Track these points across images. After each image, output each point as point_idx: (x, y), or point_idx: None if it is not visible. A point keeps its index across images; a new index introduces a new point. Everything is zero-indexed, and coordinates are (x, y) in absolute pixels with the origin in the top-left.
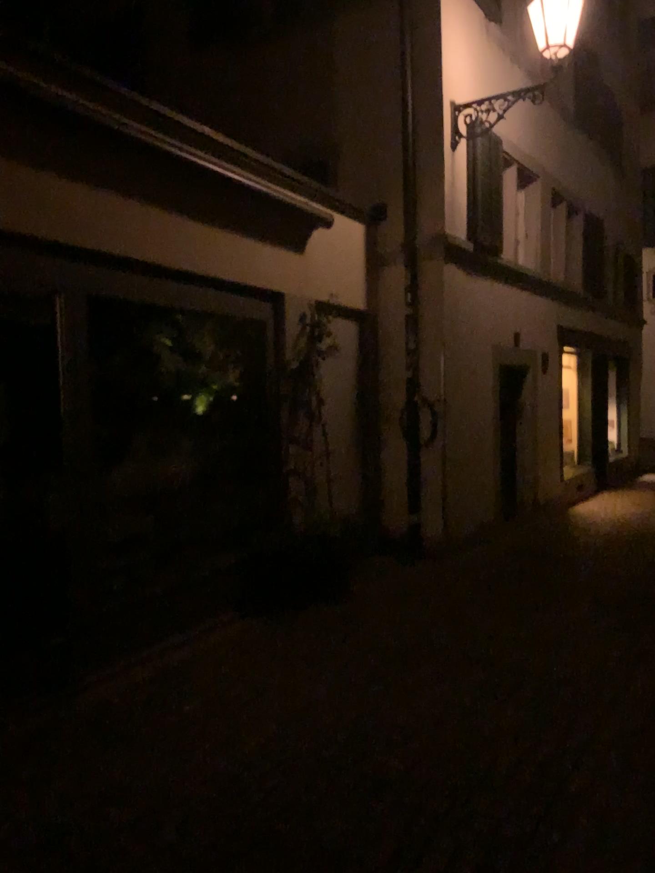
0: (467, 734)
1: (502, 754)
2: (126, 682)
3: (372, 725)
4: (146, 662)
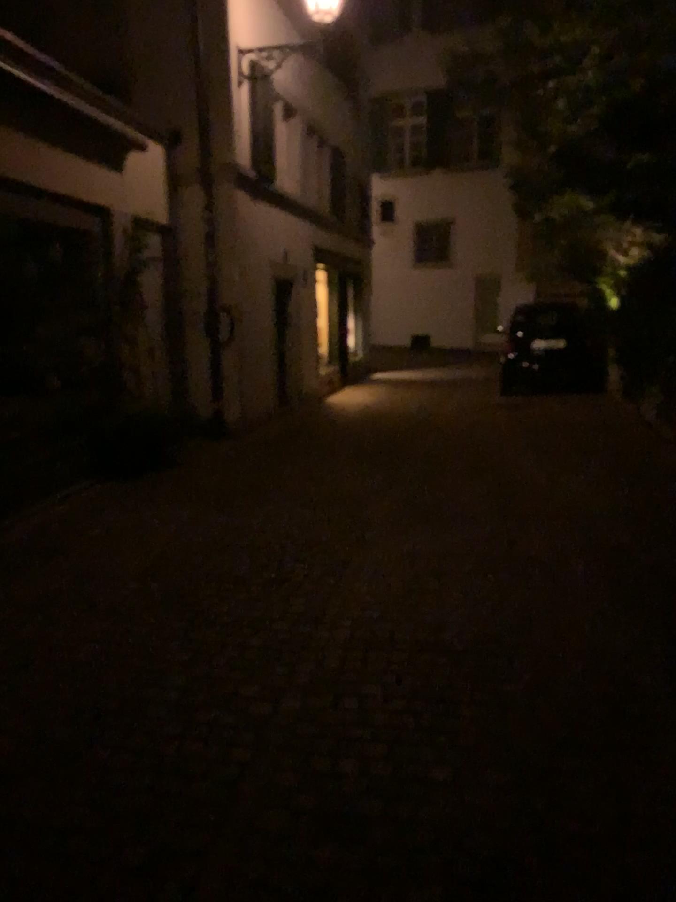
0: (298, 525)
1: (323, 530)
2: (36, 524)
3: (234, 527)
4: (41, 513)
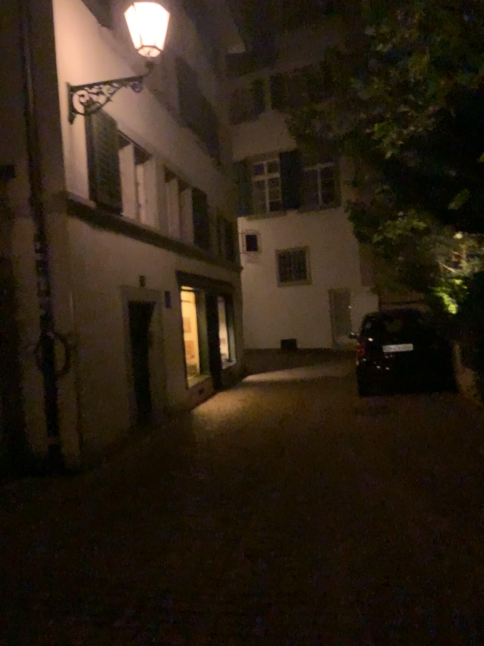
0: None
1: None
2: None
3: None
4: None
